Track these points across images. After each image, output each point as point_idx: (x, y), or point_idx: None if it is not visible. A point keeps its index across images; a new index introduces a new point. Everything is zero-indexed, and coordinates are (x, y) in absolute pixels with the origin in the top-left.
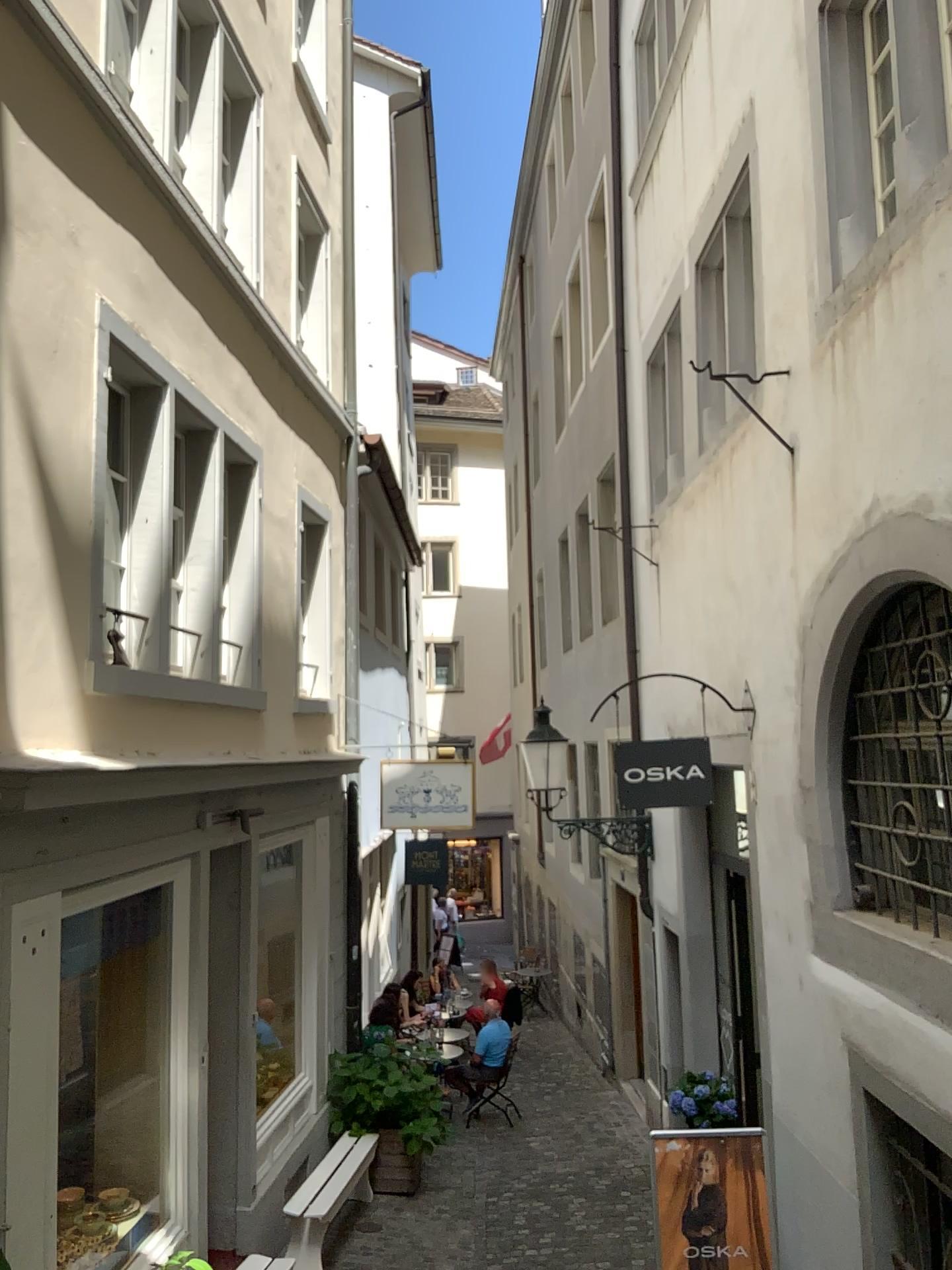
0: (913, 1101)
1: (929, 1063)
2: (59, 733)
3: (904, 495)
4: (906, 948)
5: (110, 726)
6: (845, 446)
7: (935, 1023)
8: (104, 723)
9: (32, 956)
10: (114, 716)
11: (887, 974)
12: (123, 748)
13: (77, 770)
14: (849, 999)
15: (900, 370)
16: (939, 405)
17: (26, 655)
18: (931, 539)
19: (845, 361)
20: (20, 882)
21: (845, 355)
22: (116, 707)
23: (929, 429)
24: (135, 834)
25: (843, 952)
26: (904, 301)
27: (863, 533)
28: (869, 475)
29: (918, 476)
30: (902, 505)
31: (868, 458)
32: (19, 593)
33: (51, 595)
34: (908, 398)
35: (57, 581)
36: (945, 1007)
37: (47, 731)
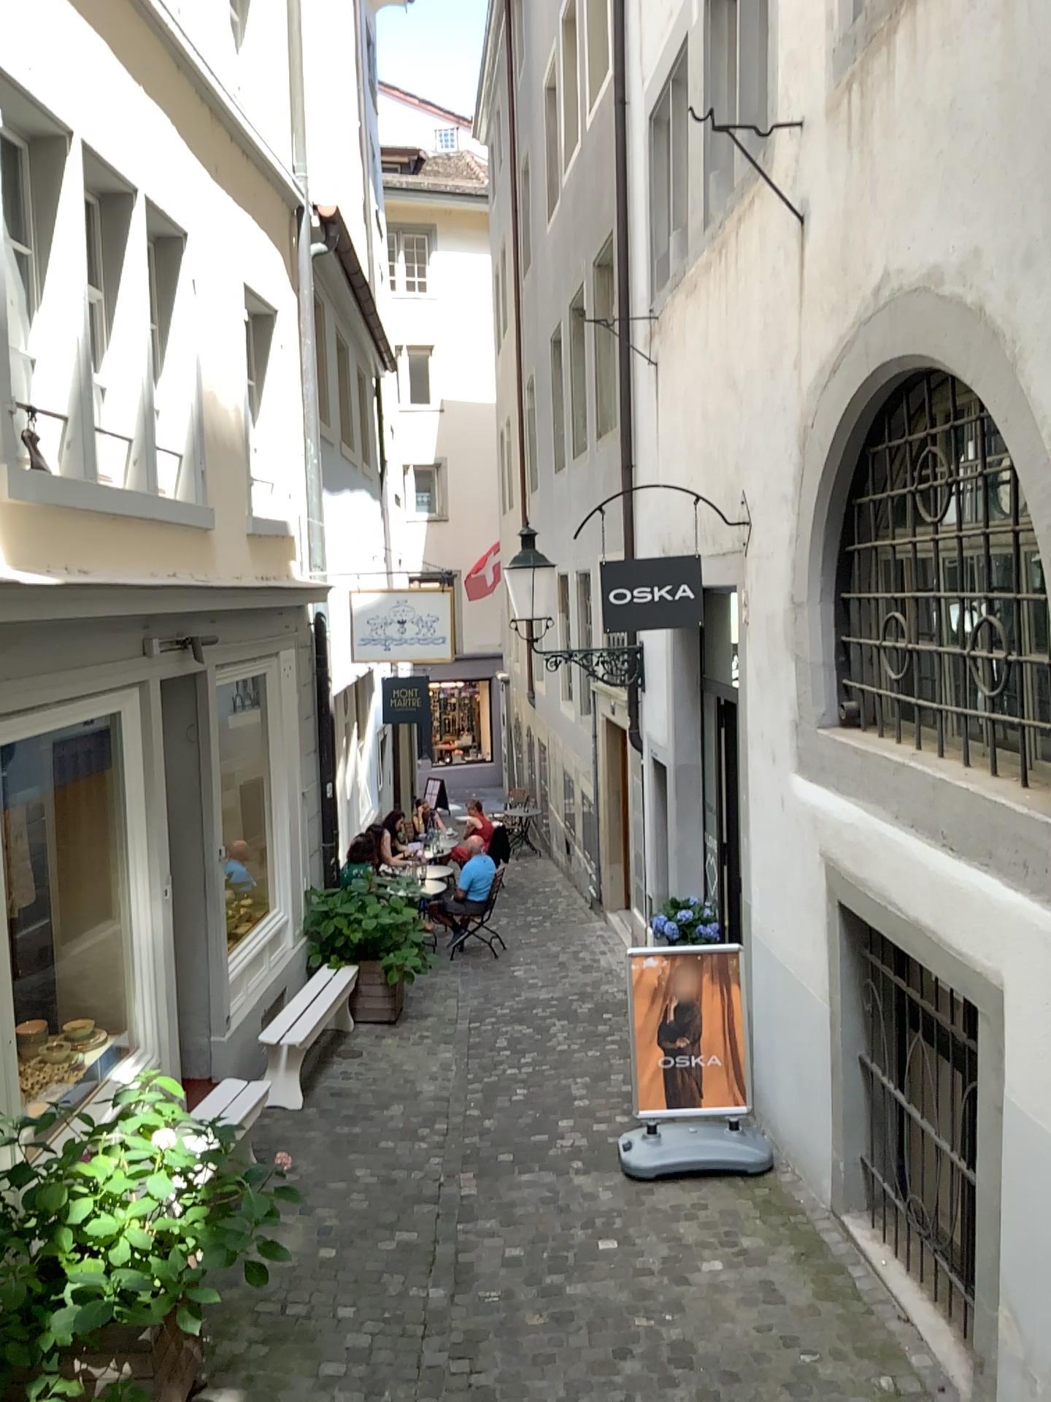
0: (886, 912)
1: (902, 874)
2: None
3: (916, 270)
4: (888, 763)
5: (32, 538)
6: (857, 212)
7: (910, 835)
8: (25, 535)
9: None
10: (36, 527)
11: (868, 790)
12: (50, 563)
13: None
14: (829, 817)
15: (920, 117)
16: (959, 159)
17: None
18: (941, 320)
19: (861, 108)
20: None
21: (862, 100)
22: (37, 517)
23: (947, 189)
24: (71, 657)
25: (826, 771)
26: (930, 30)
27: (870, 316)
28: (880, 246)
29: (932, 246)
30: (912, 282)
31: (880, 226)
32: None
33: None
34: (926, 152)
35: None
36: (921, 818)
37: None
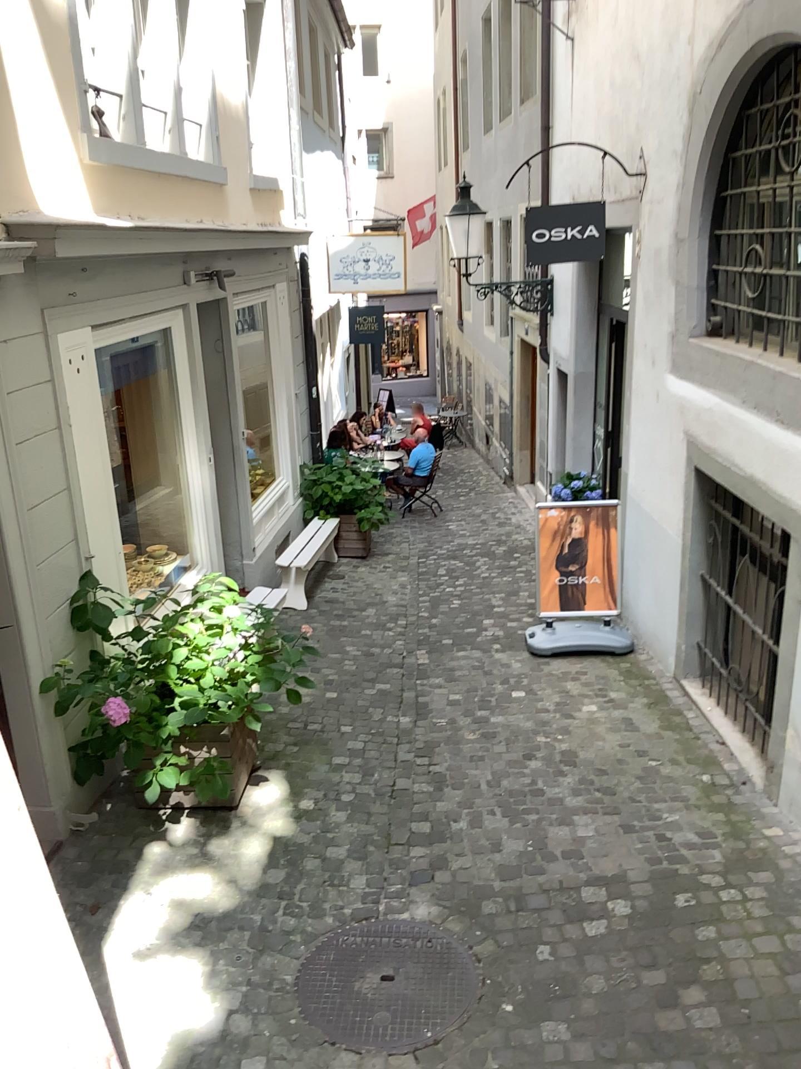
0: (729, 471)
1: (743, 443)
2: (67, 196)
3: None
4: (740, 362)
5: (106, 192)
6: None
7: (752, 414)
8: (101, 190)
9: (77, 373)
10: (108, 183)
11: (723, 382)
12: (119, 211)
13: (88, 227)
14: (692, 404)
15: None
16: None
17: (29, 125)
18: None
19: None
20: (59, 318)
21: None
22: (108, 175)
23: None
24: (139, 284)
25: (692, 369)
26: None
27: None
28: None
29: None
30: None
31: None
32: (14, 66)
33: (40, 69)
34: None
35: (42, 54)
36: (761, 402)
37: (58, 194)
